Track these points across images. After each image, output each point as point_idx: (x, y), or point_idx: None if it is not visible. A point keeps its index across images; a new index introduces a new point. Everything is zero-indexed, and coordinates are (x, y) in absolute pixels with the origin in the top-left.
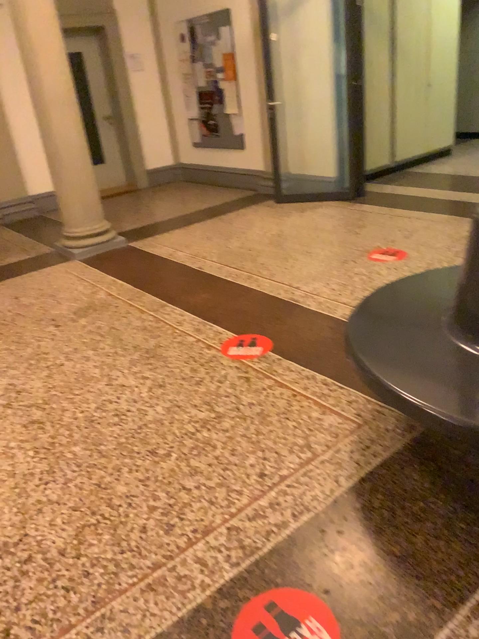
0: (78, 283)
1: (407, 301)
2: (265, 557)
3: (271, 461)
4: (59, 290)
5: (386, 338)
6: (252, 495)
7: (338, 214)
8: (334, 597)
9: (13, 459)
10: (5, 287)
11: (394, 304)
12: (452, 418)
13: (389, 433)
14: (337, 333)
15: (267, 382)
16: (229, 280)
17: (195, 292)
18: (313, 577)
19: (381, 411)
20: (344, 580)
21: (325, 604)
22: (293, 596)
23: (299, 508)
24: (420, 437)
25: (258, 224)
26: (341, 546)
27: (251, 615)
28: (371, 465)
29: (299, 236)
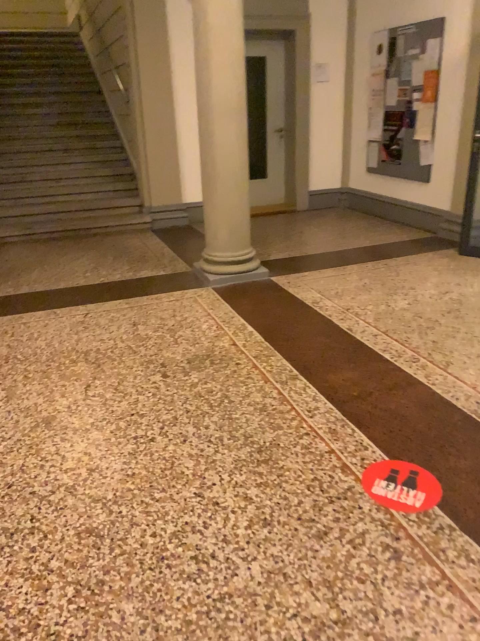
0: (205, 320)
1: None
2: None
3: None
4: (182, 325)
5: None
6: None
7: None
8: None
9: (46, 596)
10: (128, 307)
11: None
12: None
13: None
14: None
15: (428, 568)
16: (387, 358)
17: (341, 366)
18: None
19: None
20: None
21: None
22: None
23: None
24: None
25: (433, 281)
26: None
27: None
28: None
29: None
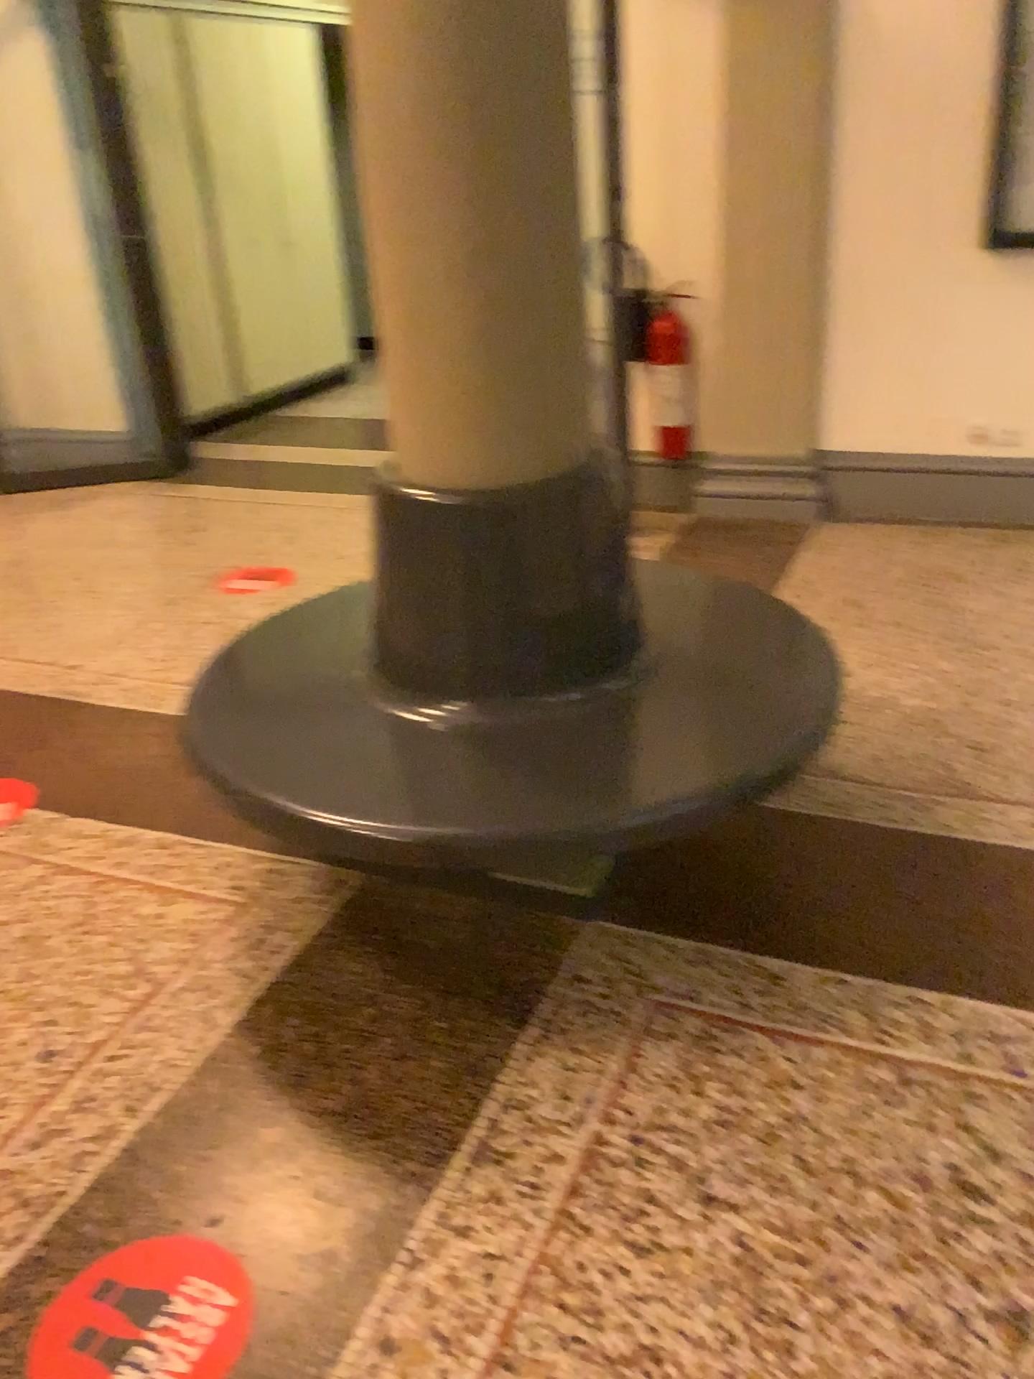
0: None
1: (293, 654)
2: (82, 1202)
3: (70, 1022)
4: None
5: (259, 726)
6: (36, 1097)
7: (147, 512)
8: (230, 1221)
9: None
10: None
11: (269, 663)
12: (386, 834)
13: (299, 906)
14: (175, 746)
15: (36, 870)
16: None
17: None
18: (185, 1202)
19: (280, 871)
20: (246, 1185)
21: (215, 1238)
22: (150, 1248)
23: (140, 1091)
24: (355, 899)
25: None
26: (233, 1129)
27: (68, 1312)
28: (271, 971)
29: (66, 565)
